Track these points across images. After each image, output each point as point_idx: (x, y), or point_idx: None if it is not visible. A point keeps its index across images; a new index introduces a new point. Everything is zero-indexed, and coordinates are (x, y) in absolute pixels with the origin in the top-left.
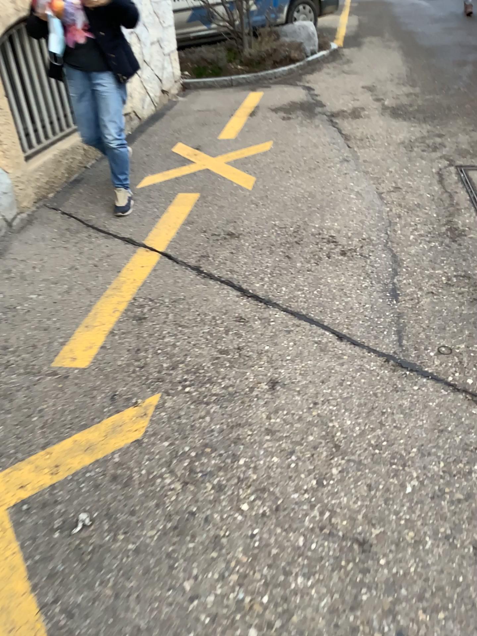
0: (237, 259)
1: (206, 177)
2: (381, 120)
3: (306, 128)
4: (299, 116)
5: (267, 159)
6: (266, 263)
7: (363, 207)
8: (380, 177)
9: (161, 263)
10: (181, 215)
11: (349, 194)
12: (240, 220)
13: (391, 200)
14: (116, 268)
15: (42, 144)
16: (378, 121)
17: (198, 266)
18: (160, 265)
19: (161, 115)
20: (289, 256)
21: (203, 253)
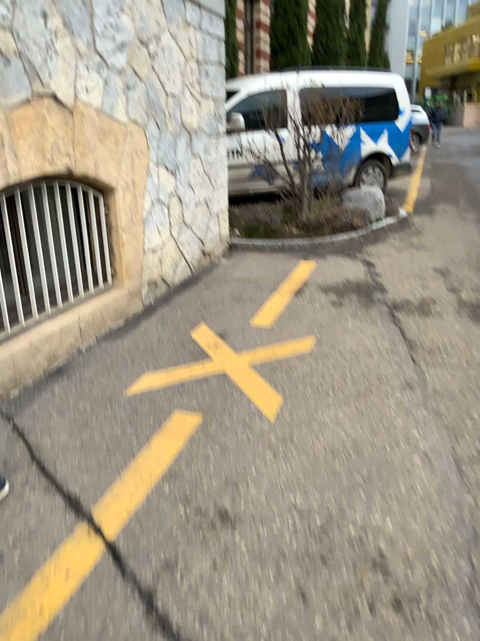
0: (219, 584)
1: (219, 389)
2: (457, 321)
3: (361, 322)
4: (354, 302)
5: (304, 368)
6: (264, 604)
7: (431, 488)
8: (457, 426)
9: (98, 571)
10: (164, 459)
11: (411, 455)
12: (245, 486)
13: (475, 479)
14: (32, 566)
15: (16, 328)
16: (454, 324)
17: (152, 592)
18: (97, 574)
19: (195, 279)
20: (303, 595)
21: (171, 555)
